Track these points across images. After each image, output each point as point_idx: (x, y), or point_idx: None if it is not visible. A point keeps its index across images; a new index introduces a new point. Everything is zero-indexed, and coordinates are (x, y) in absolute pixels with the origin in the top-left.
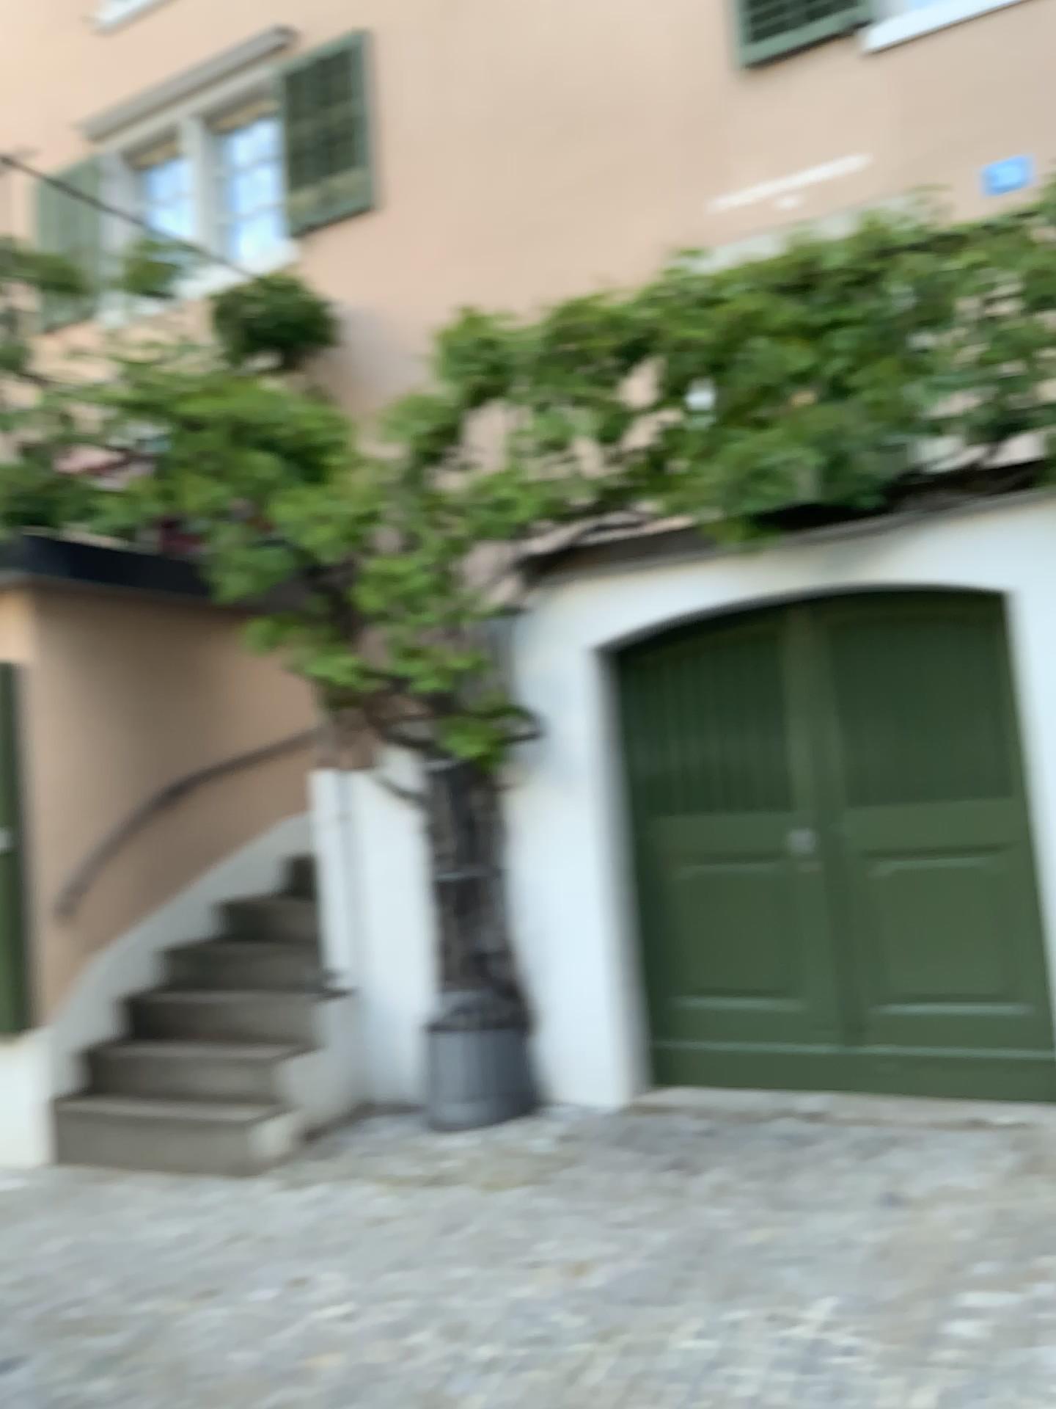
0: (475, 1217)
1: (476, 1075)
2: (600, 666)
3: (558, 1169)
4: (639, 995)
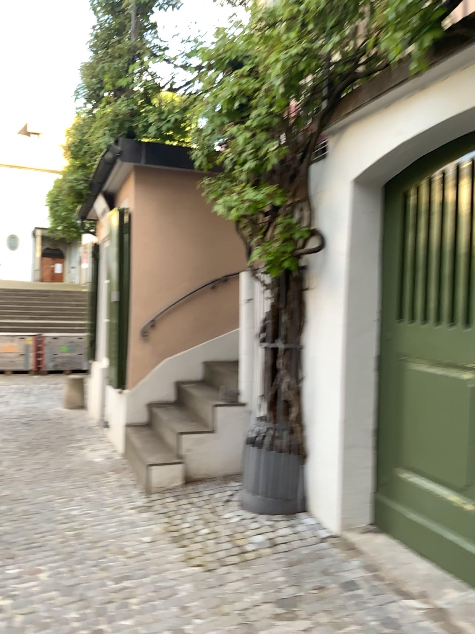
0: (136, 578)
1: (263, 478)
2: (362, 196)
3: (226, 567)
4: (370, 457)
